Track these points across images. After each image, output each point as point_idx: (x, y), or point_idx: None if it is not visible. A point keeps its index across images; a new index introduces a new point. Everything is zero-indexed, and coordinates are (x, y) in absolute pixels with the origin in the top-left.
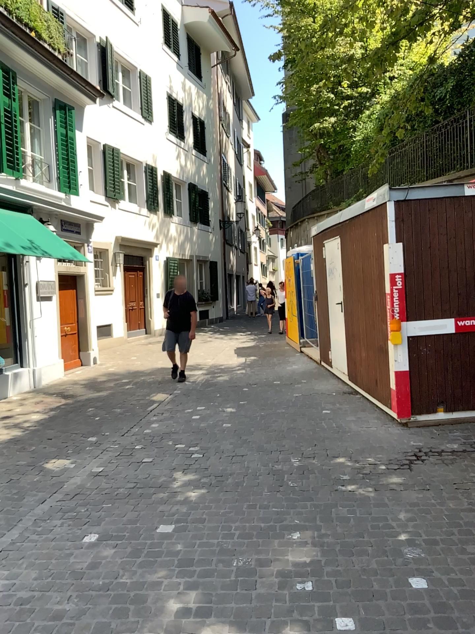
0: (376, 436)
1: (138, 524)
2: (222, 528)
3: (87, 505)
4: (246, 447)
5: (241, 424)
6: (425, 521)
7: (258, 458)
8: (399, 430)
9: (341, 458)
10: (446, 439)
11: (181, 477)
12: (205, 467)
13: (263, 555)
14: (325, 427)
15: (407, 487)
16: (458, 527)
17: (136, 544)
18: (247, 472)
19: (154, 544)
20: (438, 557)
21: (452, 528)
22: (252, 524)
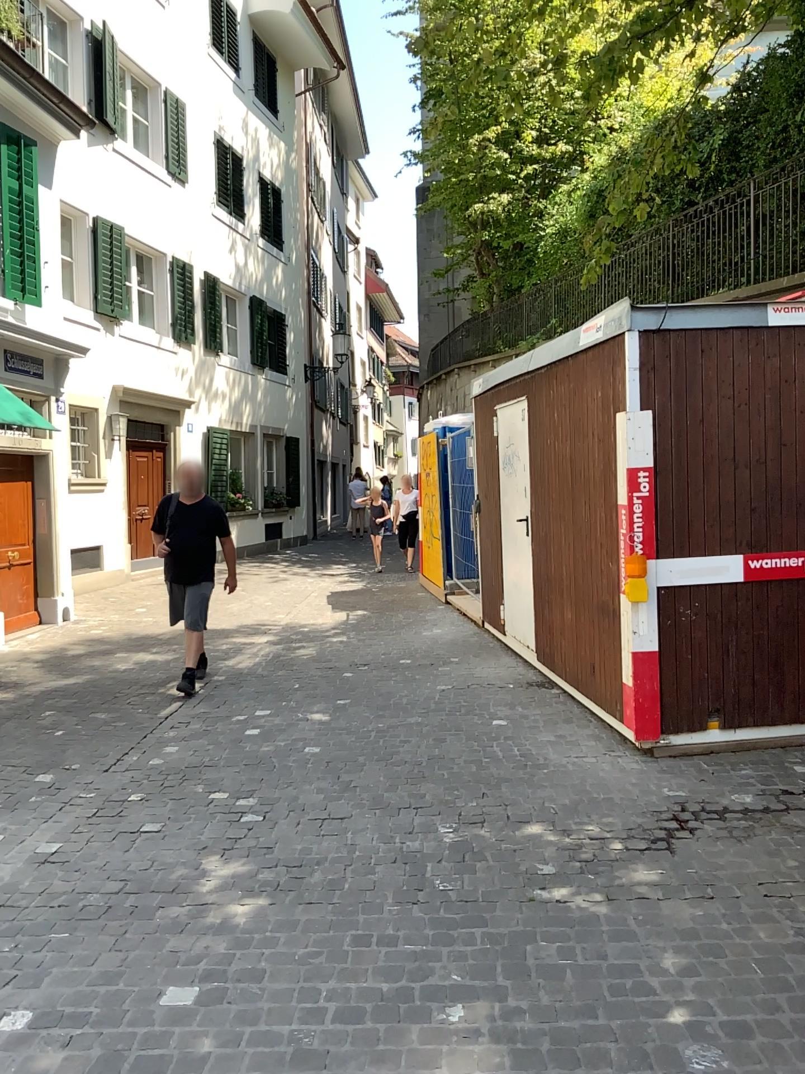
0: (599, 777)
1: (121, 987)
2: (300, 998)
3: (14, 939)
4: (349, 800)
5: (340, 749)
6: (719, 978)
7: (374, 823)
8: (639, 764)
9: (535, 824)
10: (730, 786)
11: (217, 868)
12: (267, 846)
13: (387, 1071)
14: (500, 757)
15: (671, 895)
16: (788, 992)
17: (111, 1044)
18: (351, 858)
19: (152, 1041)
20: (759, 1072)
21: (776, 996)
22: (363, 986)
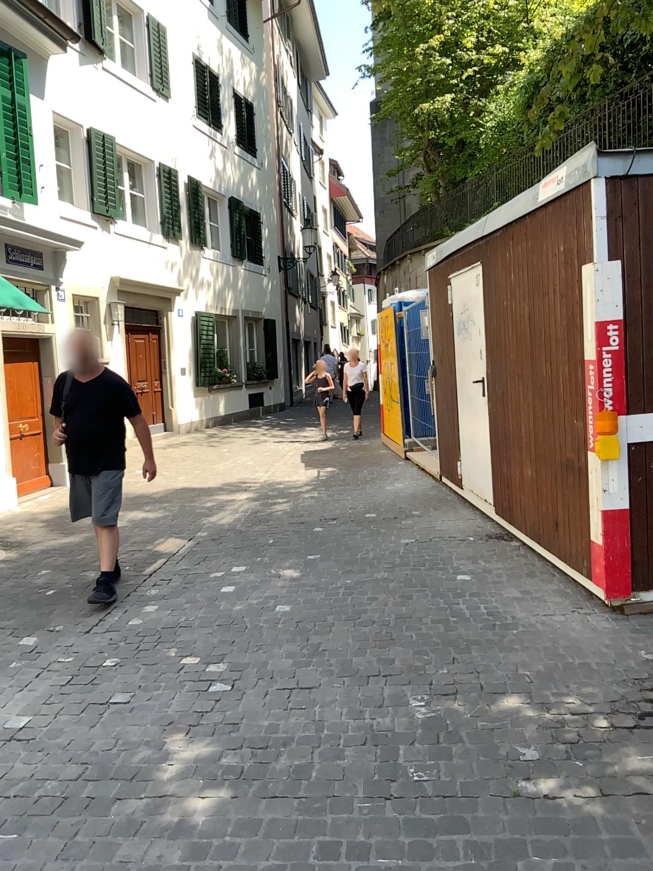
0: (572, 639)
1: None
2: None
3: None
4: (317, 667)
5: (309, 608)
6: None
7: (342, 695)
8: (611, 623)
9: (511, 696)
10: None
11: (179, 751)
12: (233, 723)
13: None
14: (467, 617)
15: None
16: None
17: None
18: (319, 738)
19: None
20: None
21: None
22: None
